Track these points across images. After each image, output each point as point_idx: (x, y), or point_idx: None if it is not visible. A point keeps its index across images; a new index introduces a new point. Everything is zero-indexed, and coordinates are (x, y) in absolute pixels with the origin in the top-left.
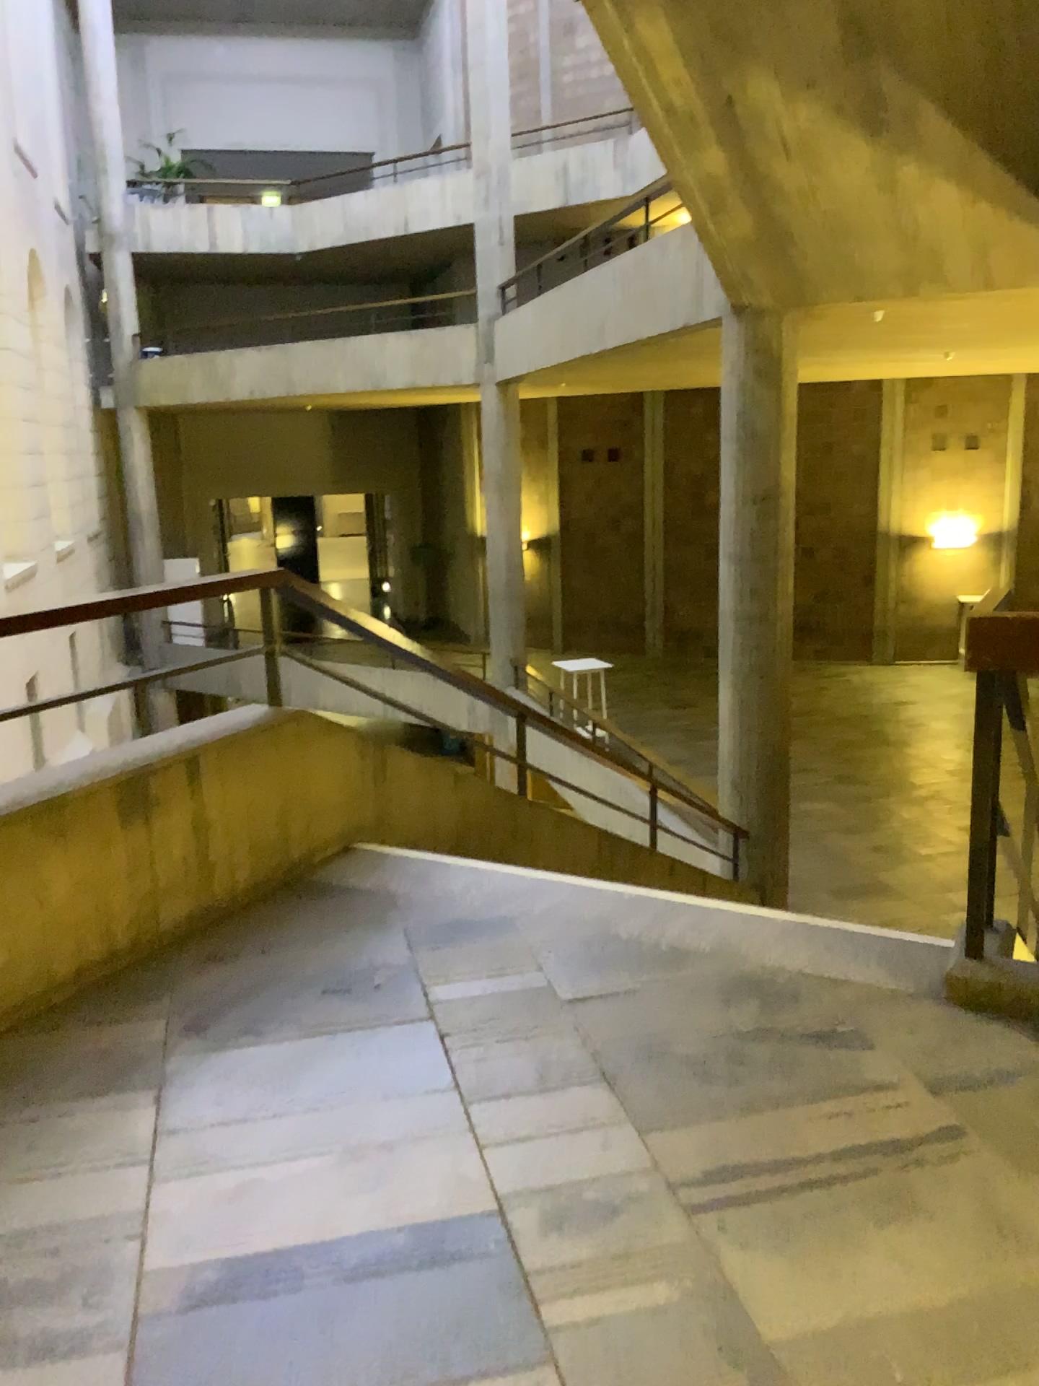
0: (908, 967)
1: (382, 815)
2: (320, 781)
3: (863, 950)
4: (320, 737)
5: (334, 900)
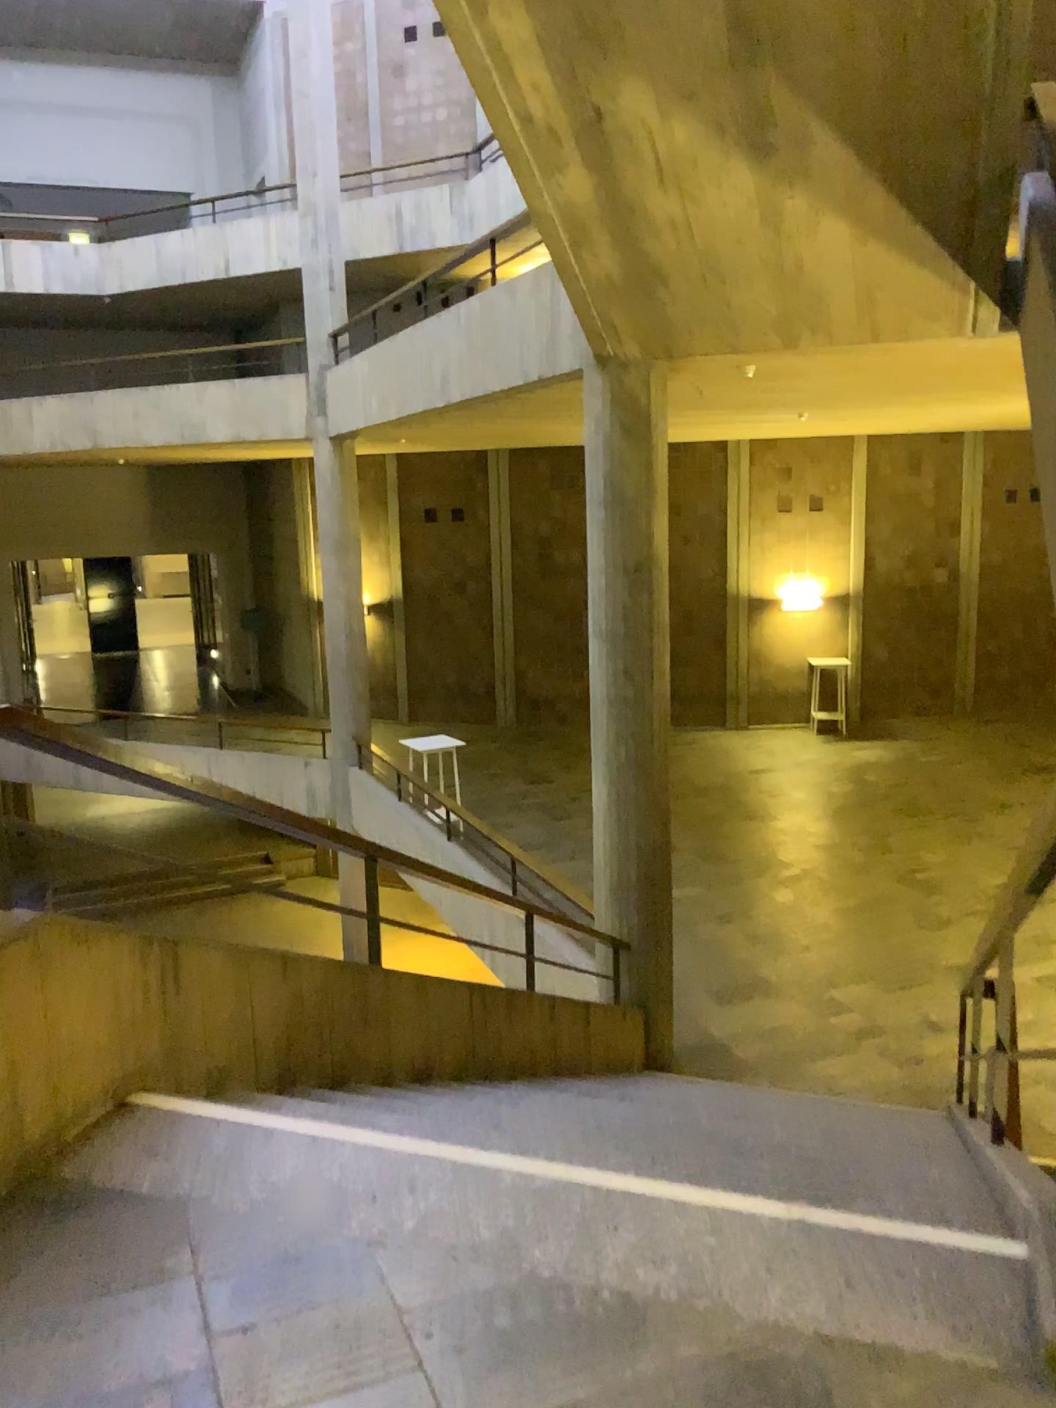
0: (969, 1307)
1: (178, 1039)
2: (77, 1014)
3: (895, 1273)
4: (77, 948)
5: (93, 1215)
